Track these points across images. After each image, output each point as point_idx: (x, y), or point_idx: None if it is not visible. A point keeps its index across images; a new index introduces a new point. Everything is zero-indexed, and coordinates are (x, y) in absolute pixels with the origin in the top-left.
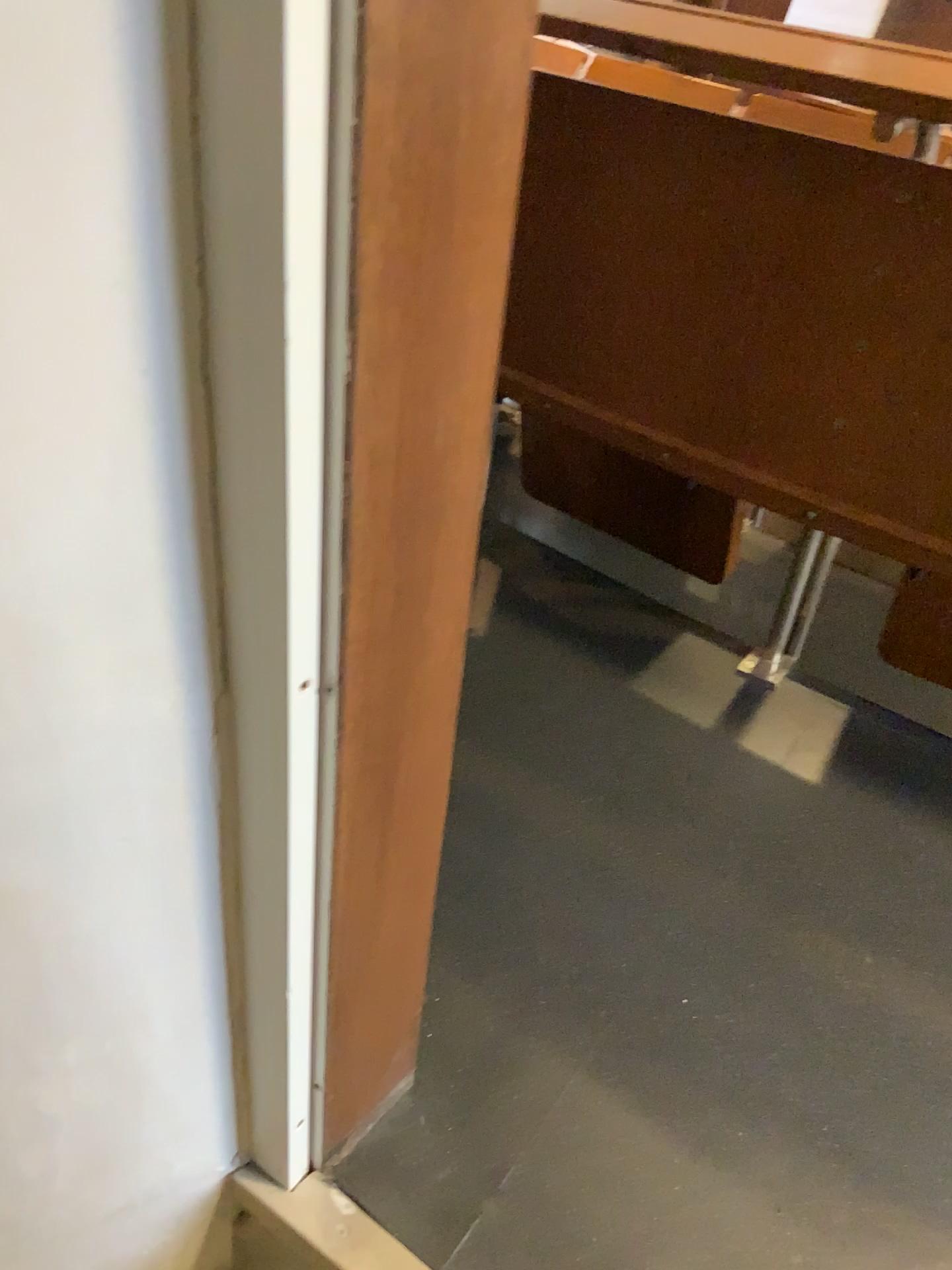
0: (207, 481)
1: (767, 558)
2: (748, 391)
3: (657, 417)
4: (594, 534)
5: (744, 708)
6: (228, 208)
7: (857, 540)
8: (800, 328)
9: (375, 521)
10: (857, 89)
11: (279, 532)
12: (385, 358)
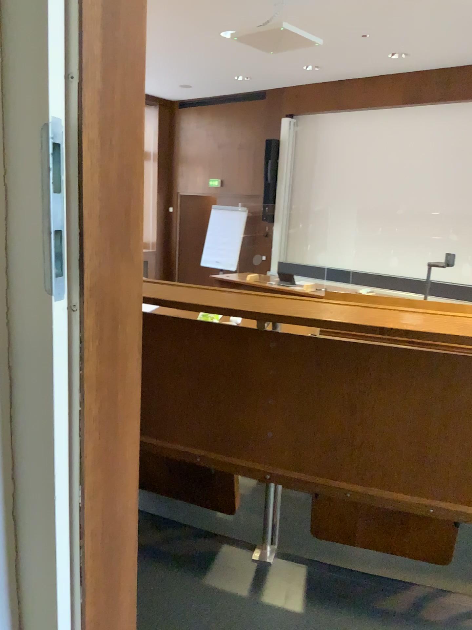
0: (14, 559)
1: (250, 490)
2: (230, 426)
3: (191, 443)
4: (167, 499)
5: (259, 579)
6: (27, 442)
7: (290, 485)
8: (246, 397)
9: (95, 558)
10: (248, 310)
11: (51, 576)
12: (96, 486)
